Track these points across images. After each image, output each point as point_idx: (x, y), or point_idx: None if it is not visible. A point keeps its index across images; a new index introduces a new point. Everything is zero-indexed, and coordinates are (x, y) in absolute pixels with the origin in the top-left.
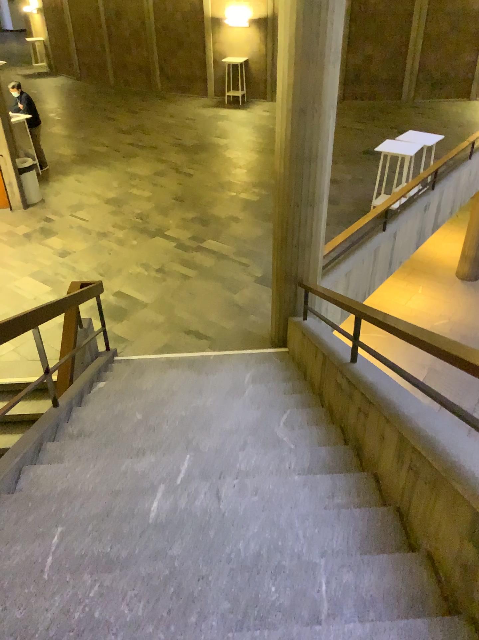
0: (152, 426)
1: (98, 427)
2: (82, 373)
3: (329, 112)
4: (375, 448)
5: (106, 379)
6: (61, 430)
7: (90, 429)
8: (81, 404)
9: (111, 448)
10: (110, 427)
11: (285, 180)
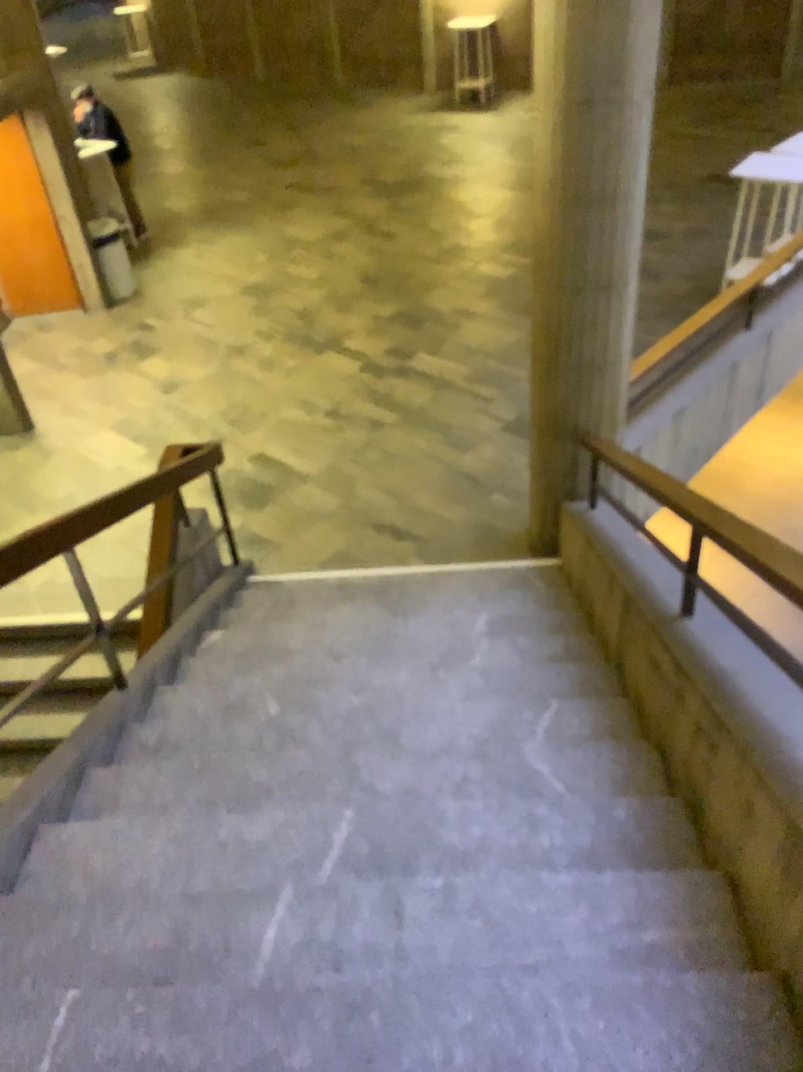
0: (296, 729)
1: (198, 728)
2: (186, 612)
3: (639, 103)
4: (729, 816)
5: (227, 623)
6: (129, 734)
7: (183, 733)
8: (175, 677)
9: (213, 778)
10: (218, 730)
11: (552, 244)
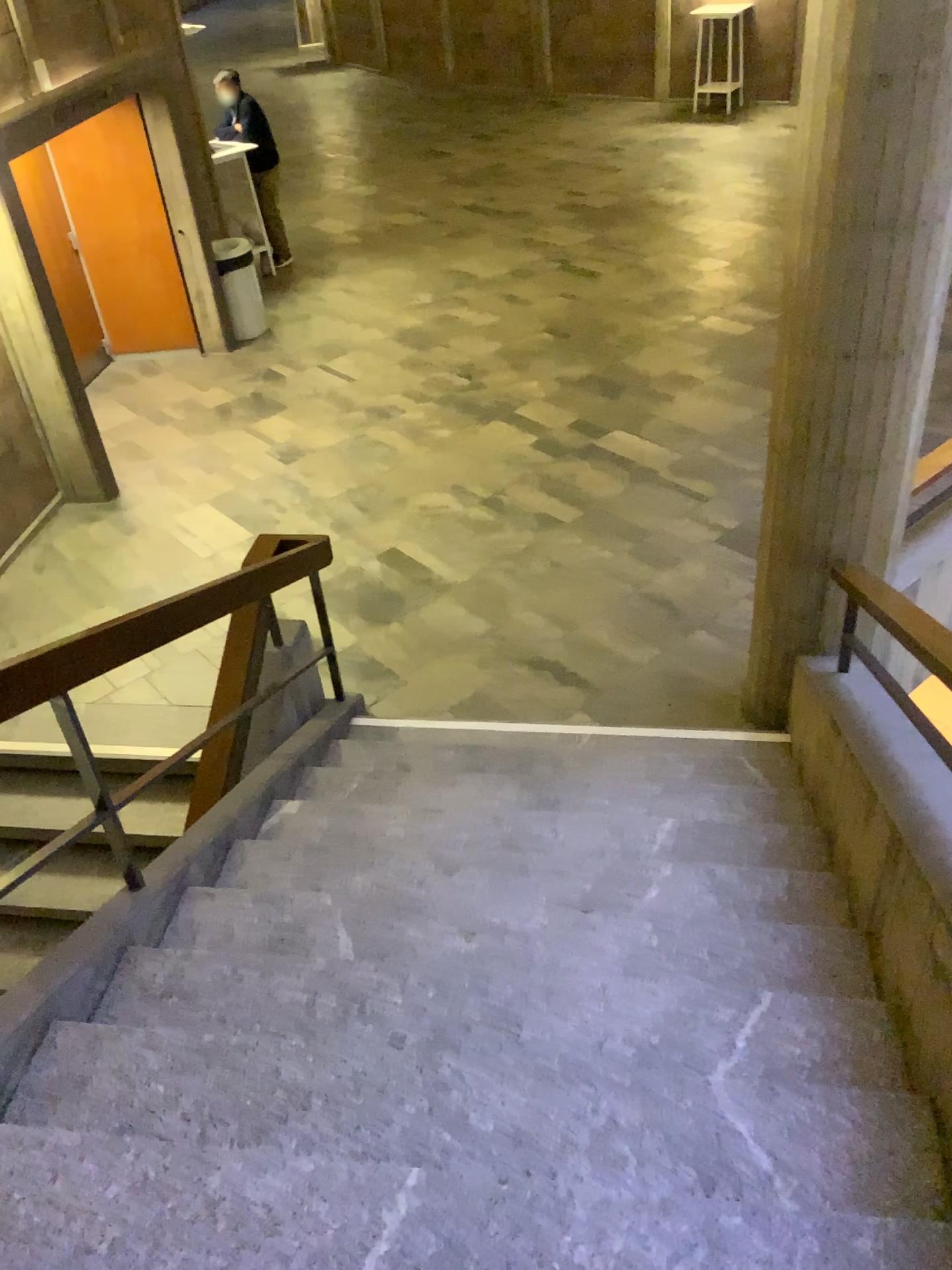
0: (364, 990)
1: (224, 967)
2: (255, 768)
3: None
4: None
5: (306, 792)
6: (126, 966)
7: (202, 974)
8: (216, 872)
9: (221, 1069)
10: (250, 978)
11: (811, 288)
